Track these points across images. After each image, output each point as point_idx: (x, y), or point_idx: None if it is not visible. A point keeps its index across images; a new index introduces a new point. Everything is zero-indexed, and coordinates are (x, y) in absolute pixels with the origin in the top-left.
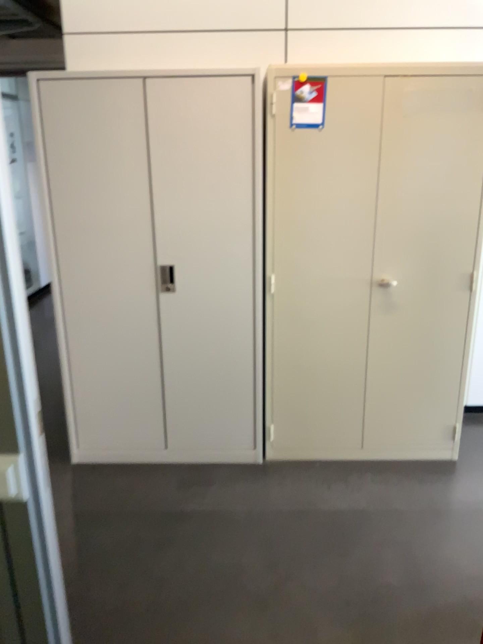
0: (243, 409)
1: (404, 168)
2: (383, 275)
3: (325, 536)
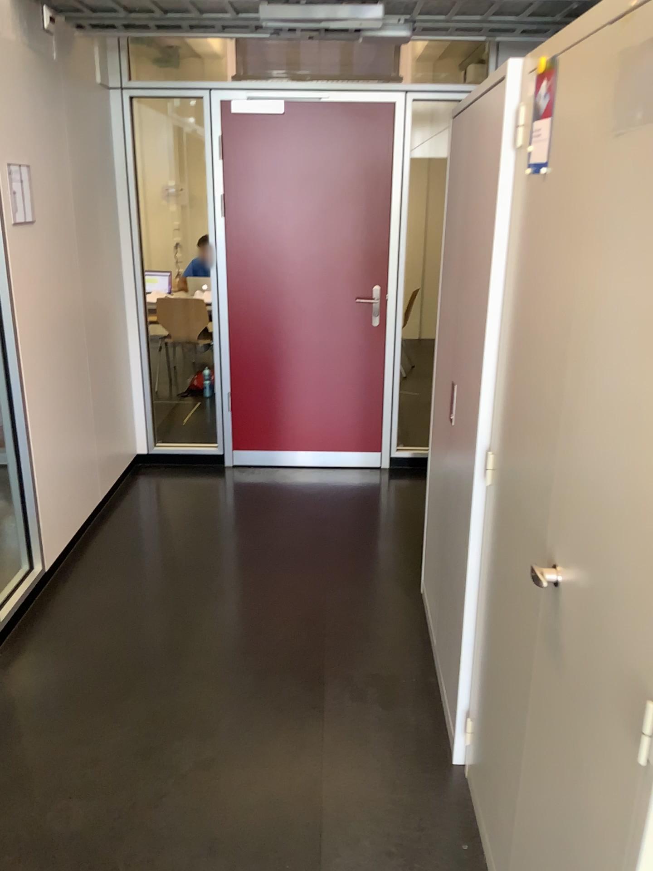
0: (461, 656)
1: (603, 287)
2: (561, 557)
3: (248, 824)
